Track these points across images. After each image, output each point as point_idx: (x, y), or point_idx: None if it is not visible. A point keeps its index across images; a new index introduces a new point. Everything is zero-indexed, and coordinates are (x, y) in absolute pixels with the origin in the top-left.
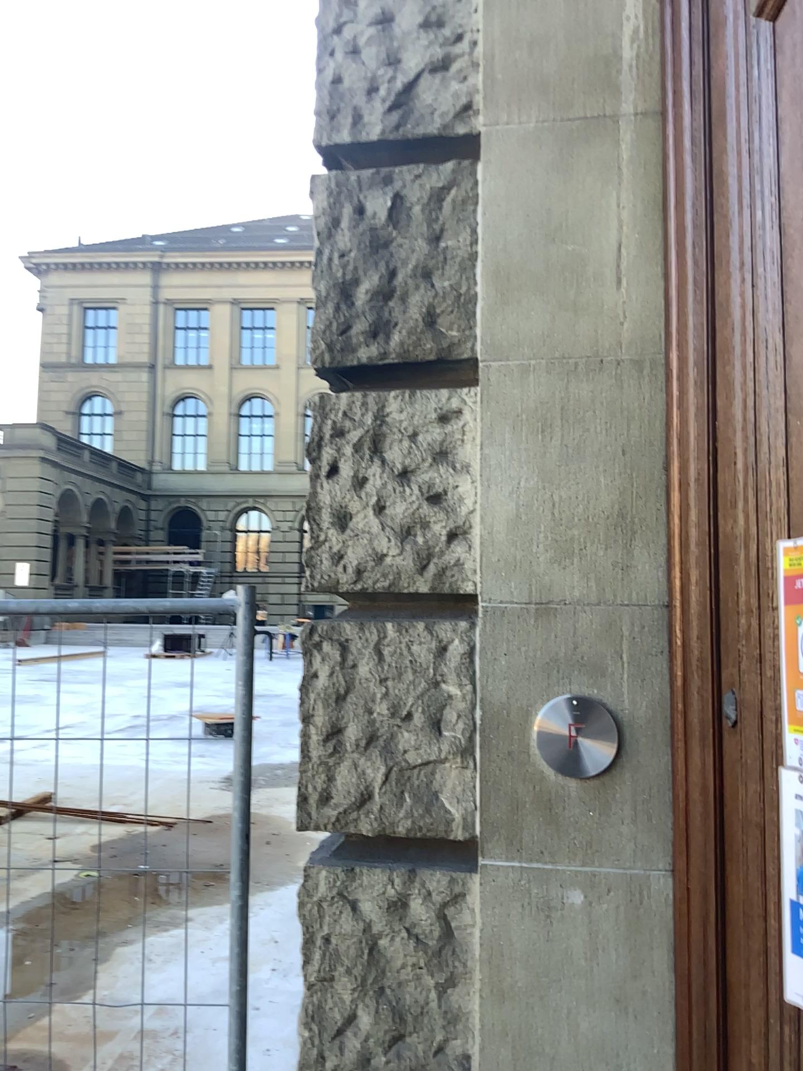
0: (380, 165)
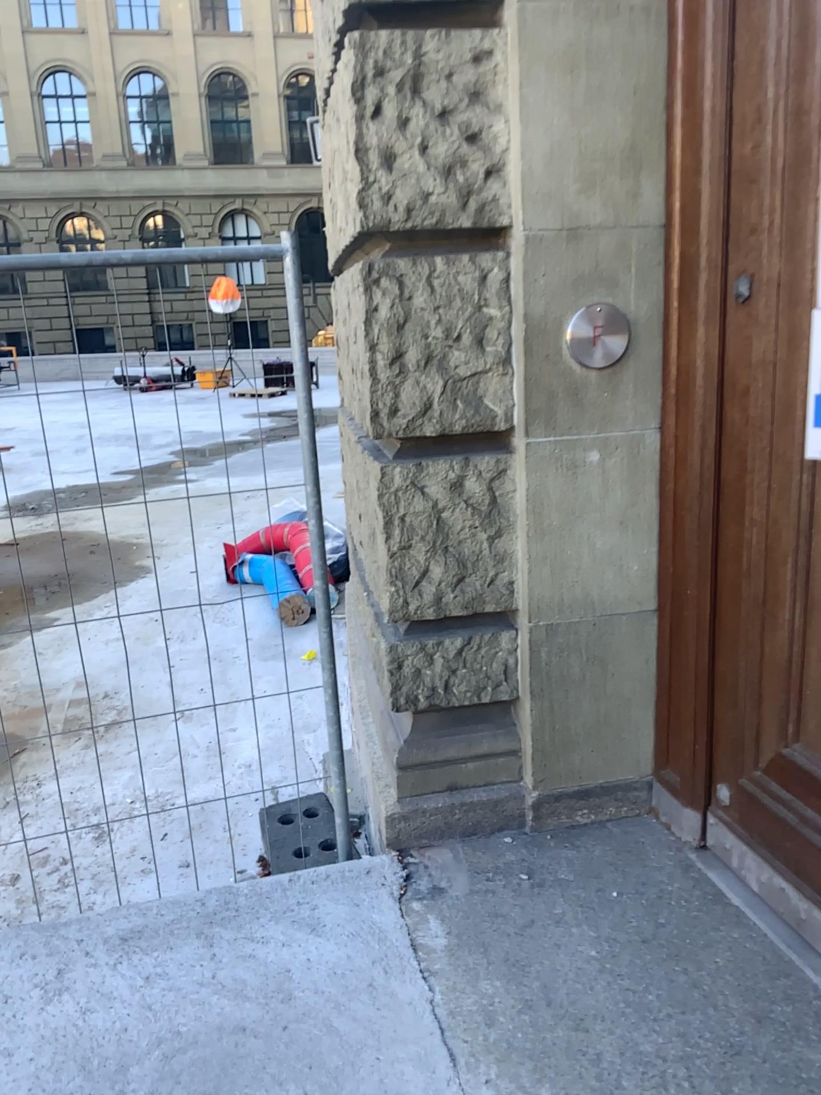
0: None
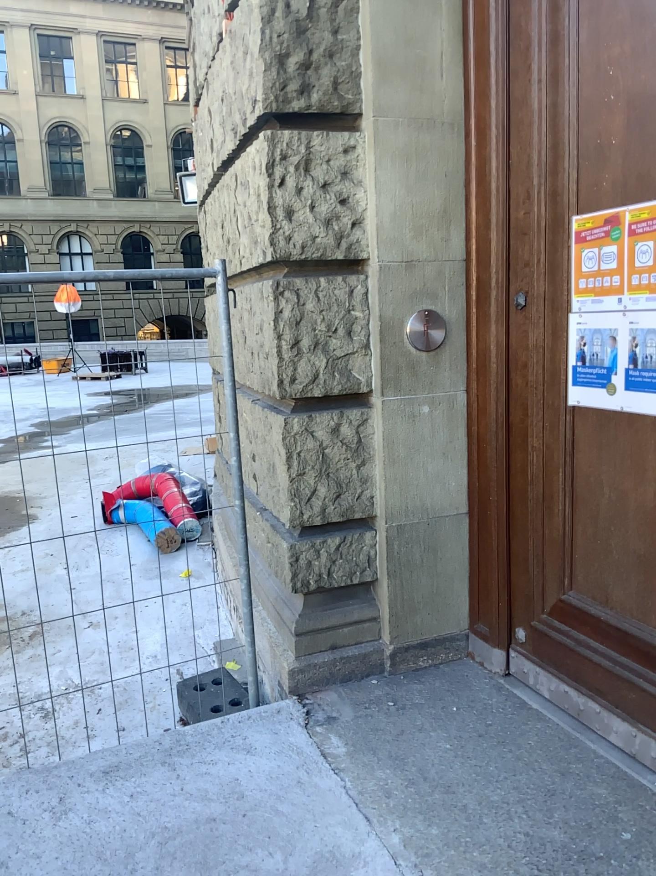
0: None
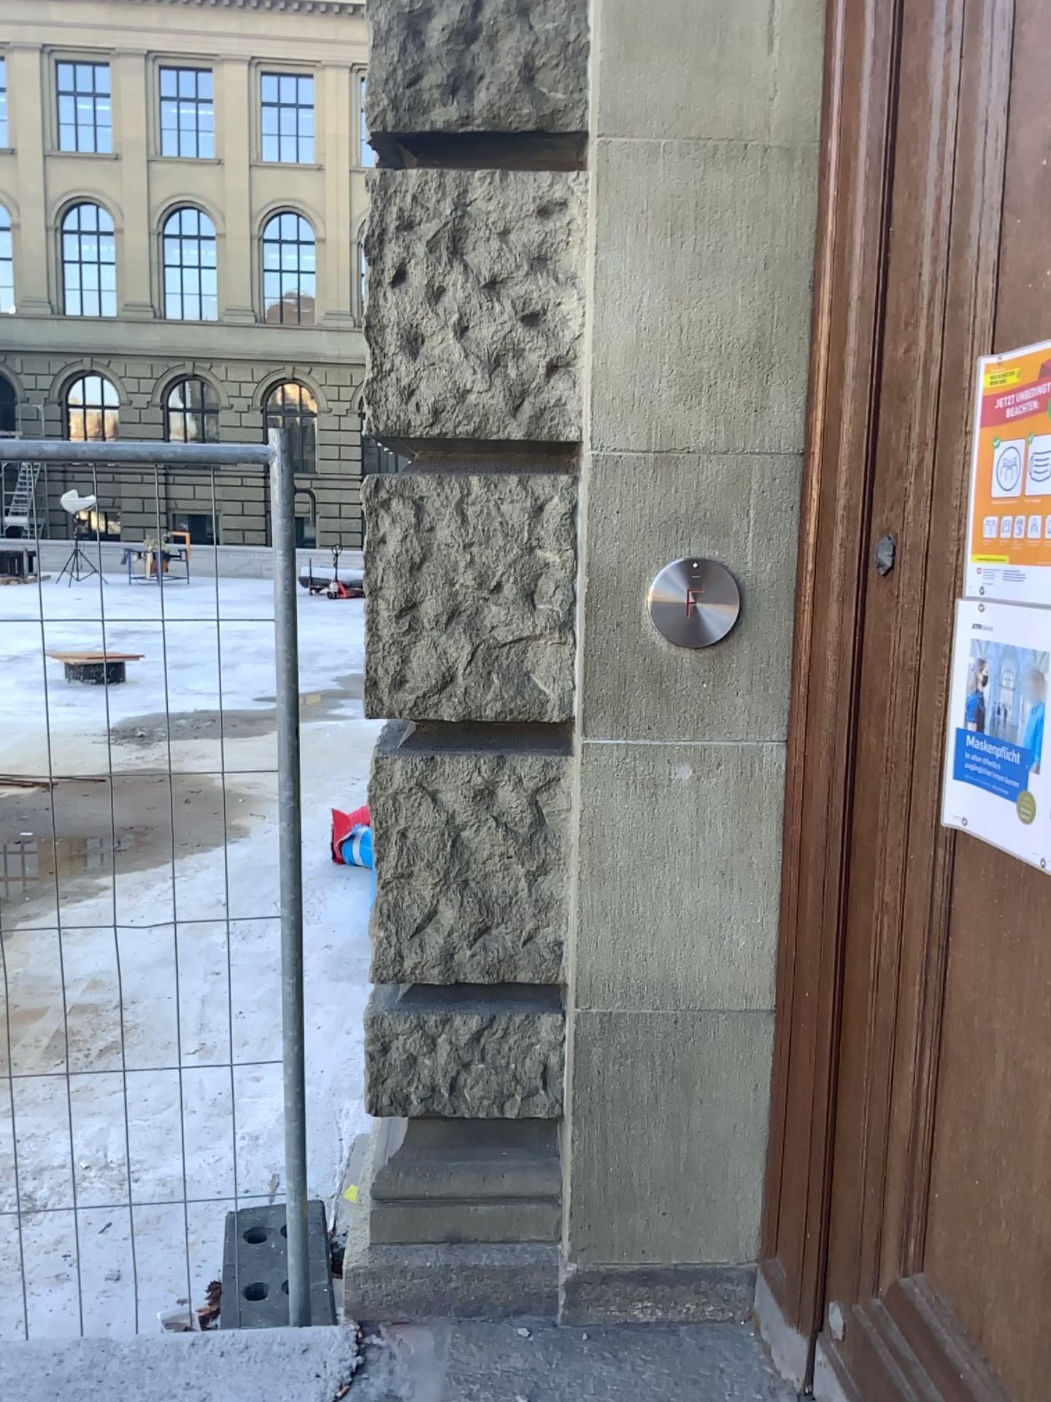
0: None
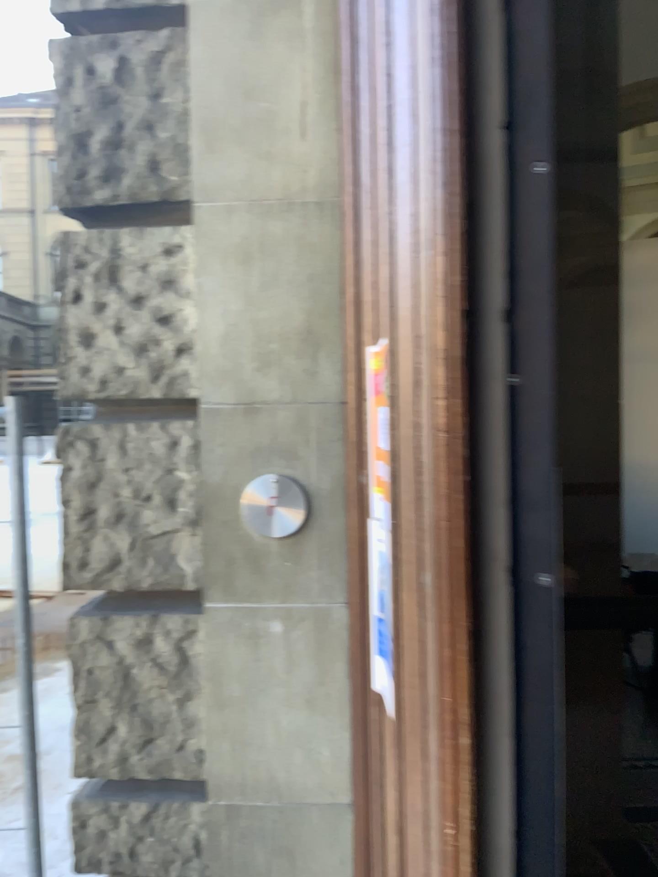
0: (106, 31)
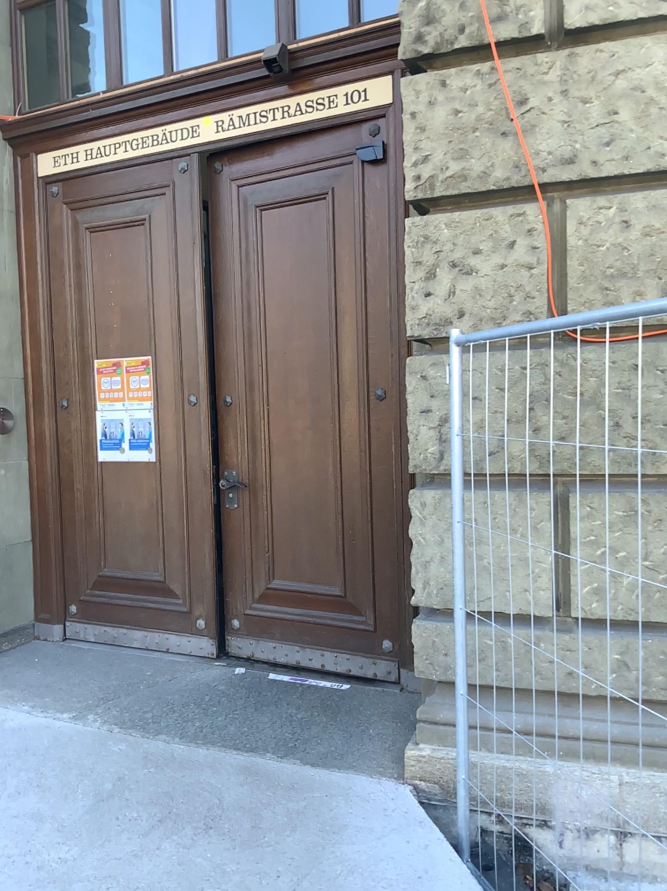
0: None
